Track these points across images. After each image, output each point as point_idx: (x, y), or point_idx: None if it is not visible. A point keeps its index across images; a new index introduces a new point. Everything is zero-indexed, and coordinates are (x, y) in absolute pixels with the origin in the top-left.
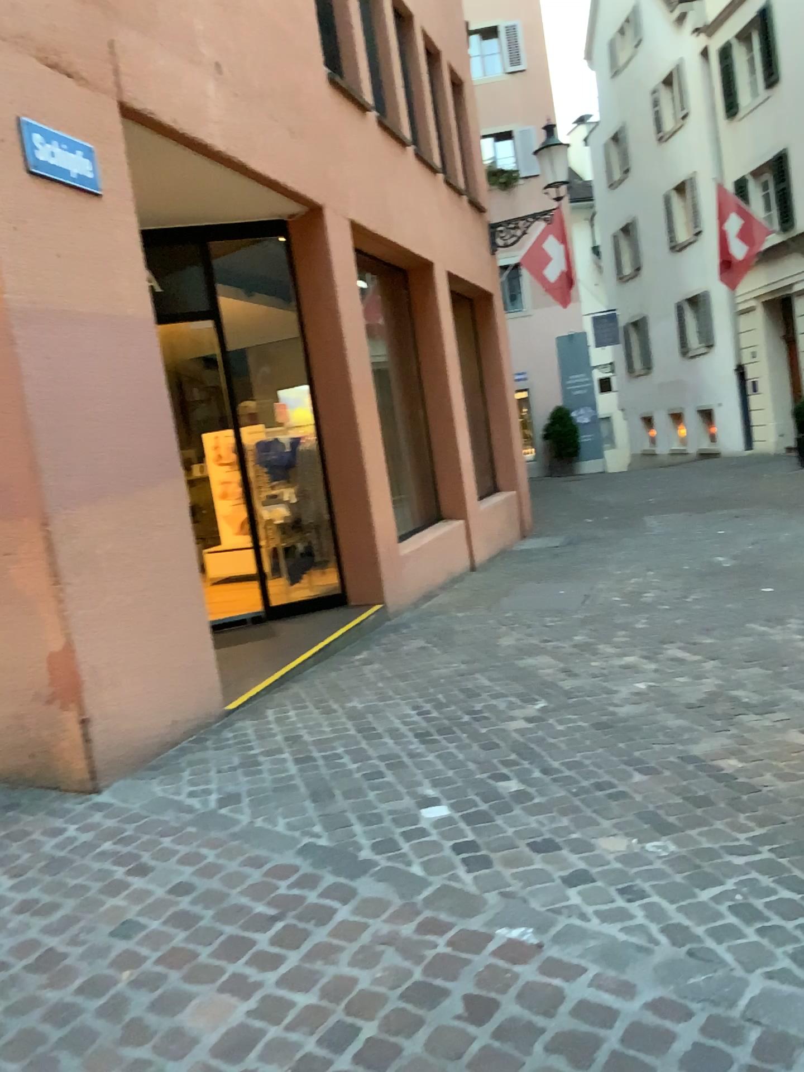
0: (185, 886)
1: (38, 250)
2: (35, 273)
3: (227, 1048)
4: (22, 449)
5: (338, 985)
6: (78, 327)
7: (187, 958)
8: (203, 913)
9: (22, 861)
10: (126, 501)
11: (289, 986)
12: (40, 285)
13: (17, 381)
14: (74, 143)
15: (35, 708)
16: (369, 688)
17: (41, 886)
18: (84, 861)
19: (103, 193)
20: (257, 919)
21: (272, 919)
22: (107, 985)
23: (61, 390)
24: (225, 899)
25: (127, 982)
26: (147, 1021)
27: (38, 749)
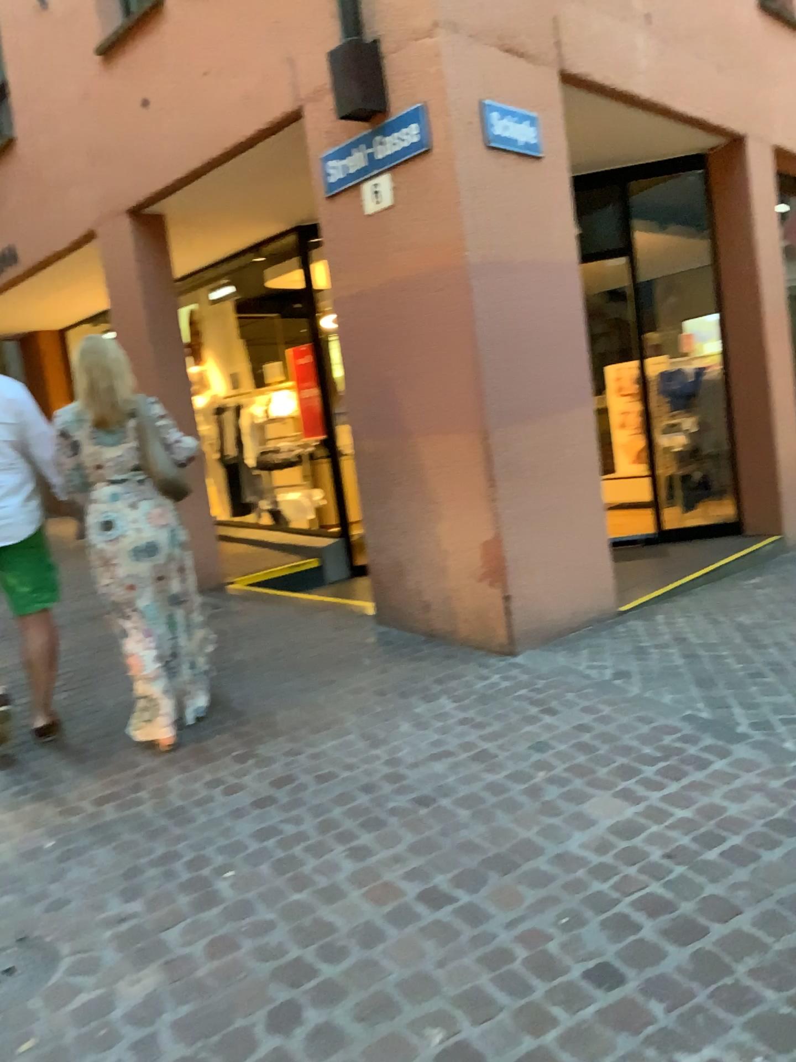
0: (586, 726)
1: (488, 211)
2: (485, 232)
3: (620, 828)
4: (470, 376)
5: (711, 806)
6: (515, 274)
7: (588, 770)
8: (601, 745)
9: (460, 693)
10: (545, 422)
11: (669, 800)
12: (488, 242)
13: (468, 322)
14: (519, 117)
15: (469, 584)
16: (756, 606)
17: (477, 710)
18: (507, 699)
19: (539, 156)
20: (644, 755)
21: (657, 757)
22: (530, 776)
23: (500, 328)
24: (618, 739)
25: (544, 776)
26: (559, 801)
27: (470, 617)
